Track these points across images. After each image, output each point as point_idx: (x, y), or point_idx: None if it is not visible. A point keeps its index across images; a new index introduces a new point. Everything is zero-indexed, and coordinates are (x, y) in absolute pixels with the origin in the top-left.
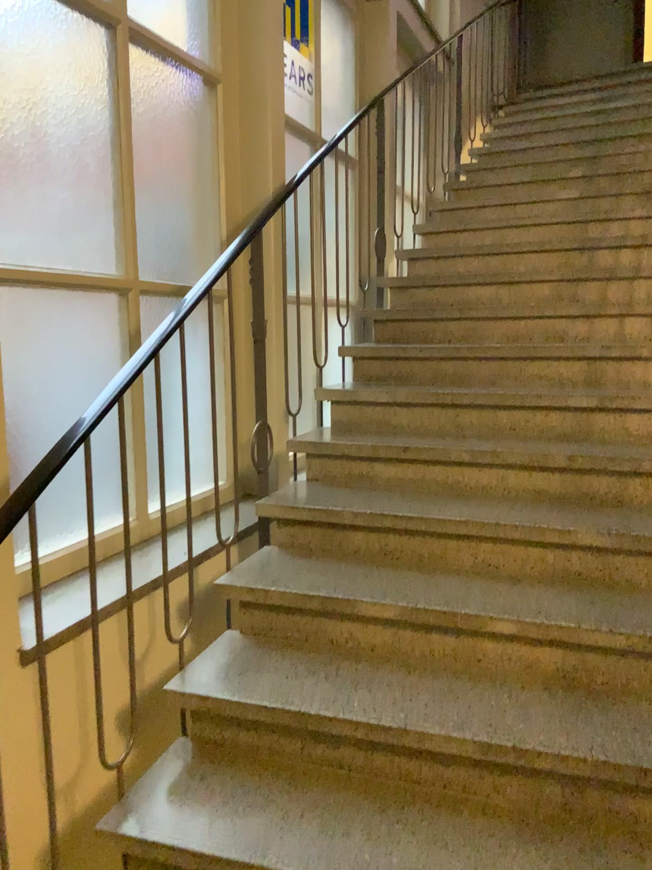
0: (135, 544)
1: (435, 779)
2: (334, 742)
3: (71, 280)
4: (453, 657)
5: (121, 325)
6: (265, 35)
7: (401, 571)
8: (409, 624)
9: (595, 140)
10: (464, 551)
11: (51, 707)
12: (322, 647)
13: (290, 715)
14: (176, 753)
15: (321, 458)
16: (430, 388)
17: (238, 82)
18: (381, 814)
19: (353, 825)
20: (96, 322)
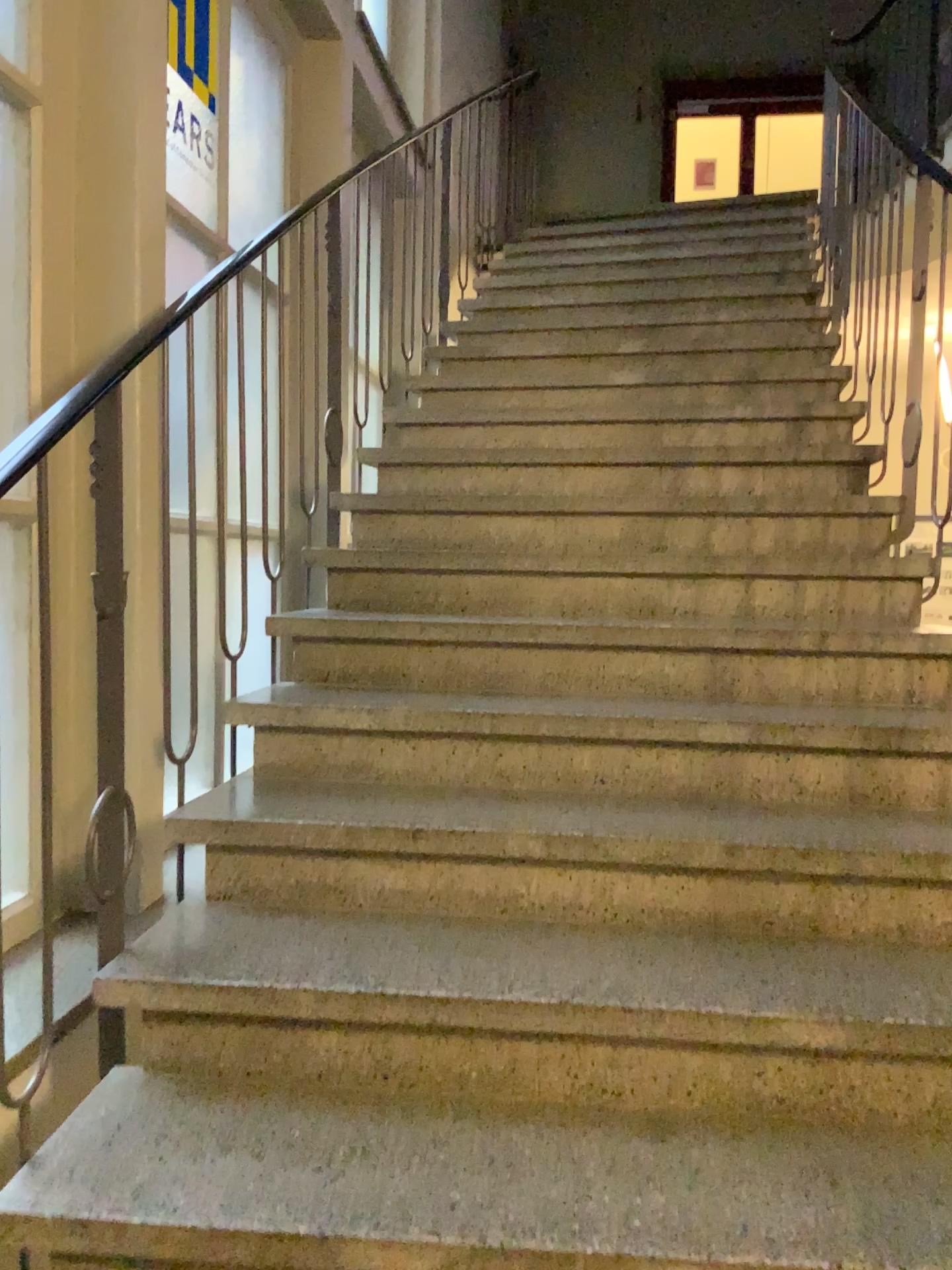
0: None
1: None
2: None
3: None
4: None
5: None
6: (131, 31)
7: (423, 1121)
8: None
9: (652, 300)
10: (549, 1062)
11: None
12: None
13: None
14: None
15: (237, 854)
16: (441, 702)
17: (74, 109)
18: None
19: None
20: None
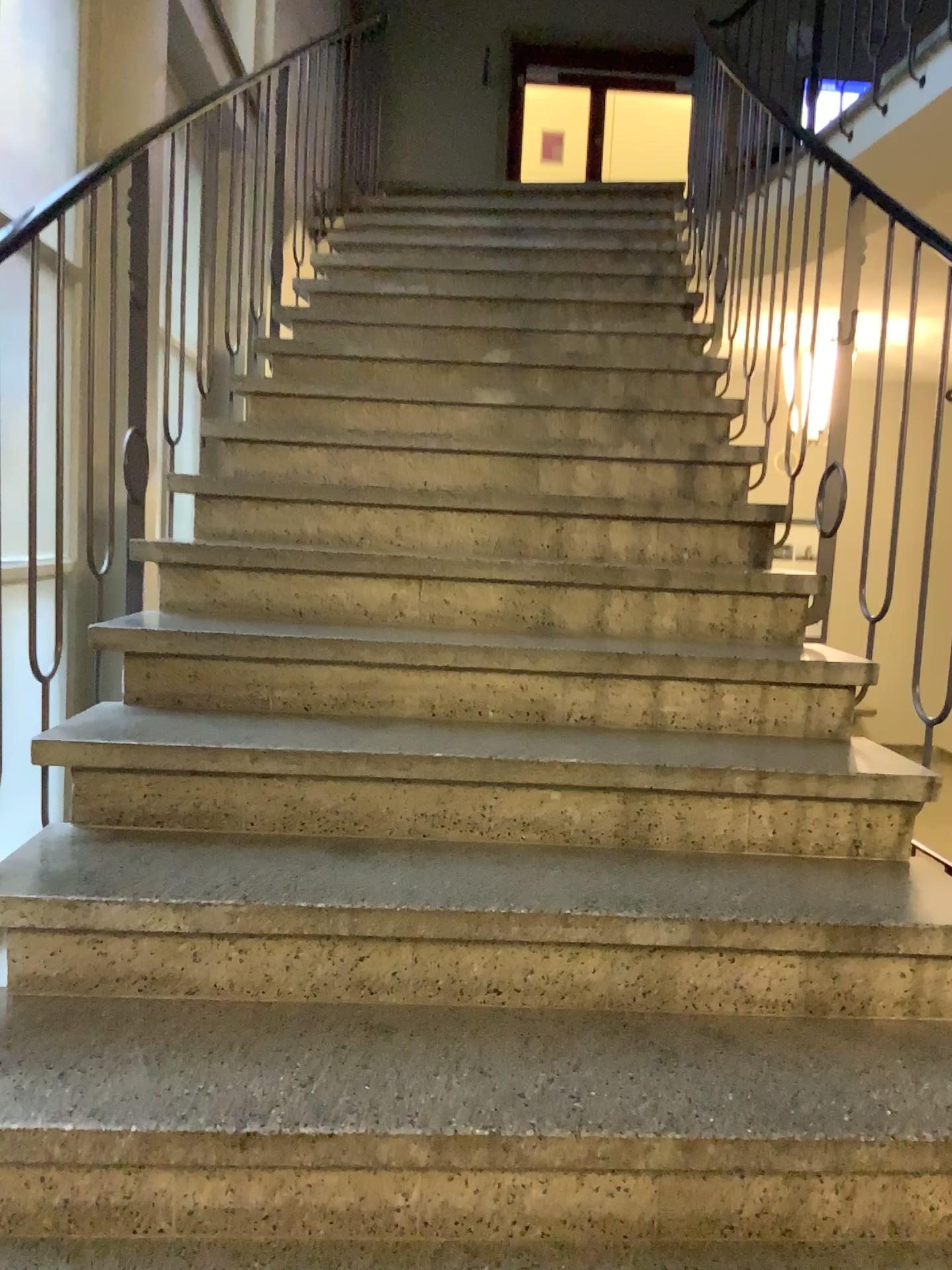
0: None
1: None
2: None
3: None
4: None
5: None
6: None
7: None
8: None
9: (516, 298)
10: None
11: None
12: None
13: None
14: None
15: None
16: (277, 871)
17: None
18: None
19: None
20: None
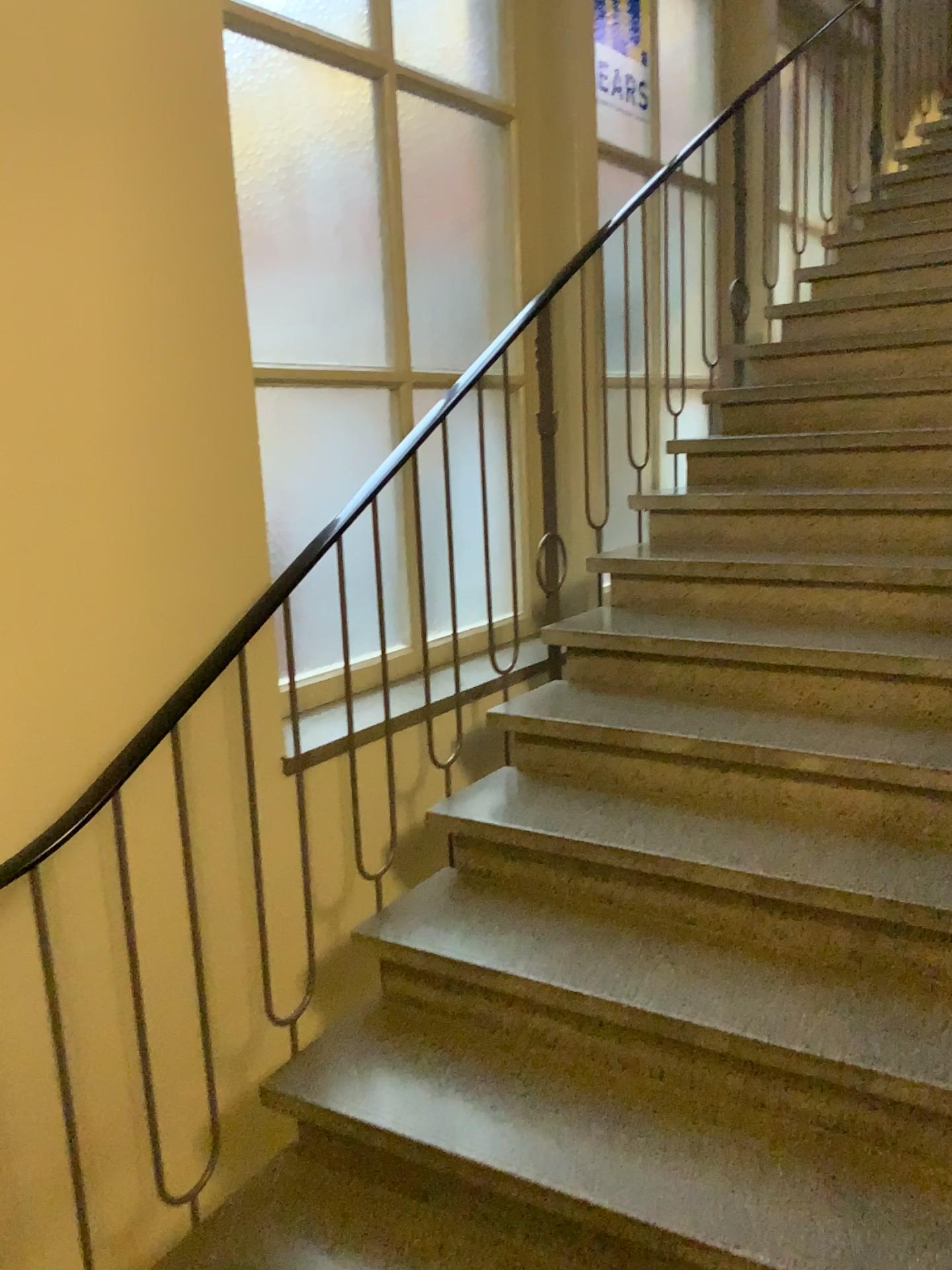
0: (398, 661)
1: (708, 919)
2: (601, 876)
3: (334, 374)
4: (748, 798)
5: (390, 423)
6: (571, 48)
7: (706, 707)
8: (700, 760)
9: None
10: (785, 685)
11: (310, 821)
12: (603, 785)
13: (552, 842)
14: (436, 880)
15: (628, 578)
16: (779, 491)
17: (537, 113)
18: (640, 945)
19: (607, 949)
20: (362, 420)
